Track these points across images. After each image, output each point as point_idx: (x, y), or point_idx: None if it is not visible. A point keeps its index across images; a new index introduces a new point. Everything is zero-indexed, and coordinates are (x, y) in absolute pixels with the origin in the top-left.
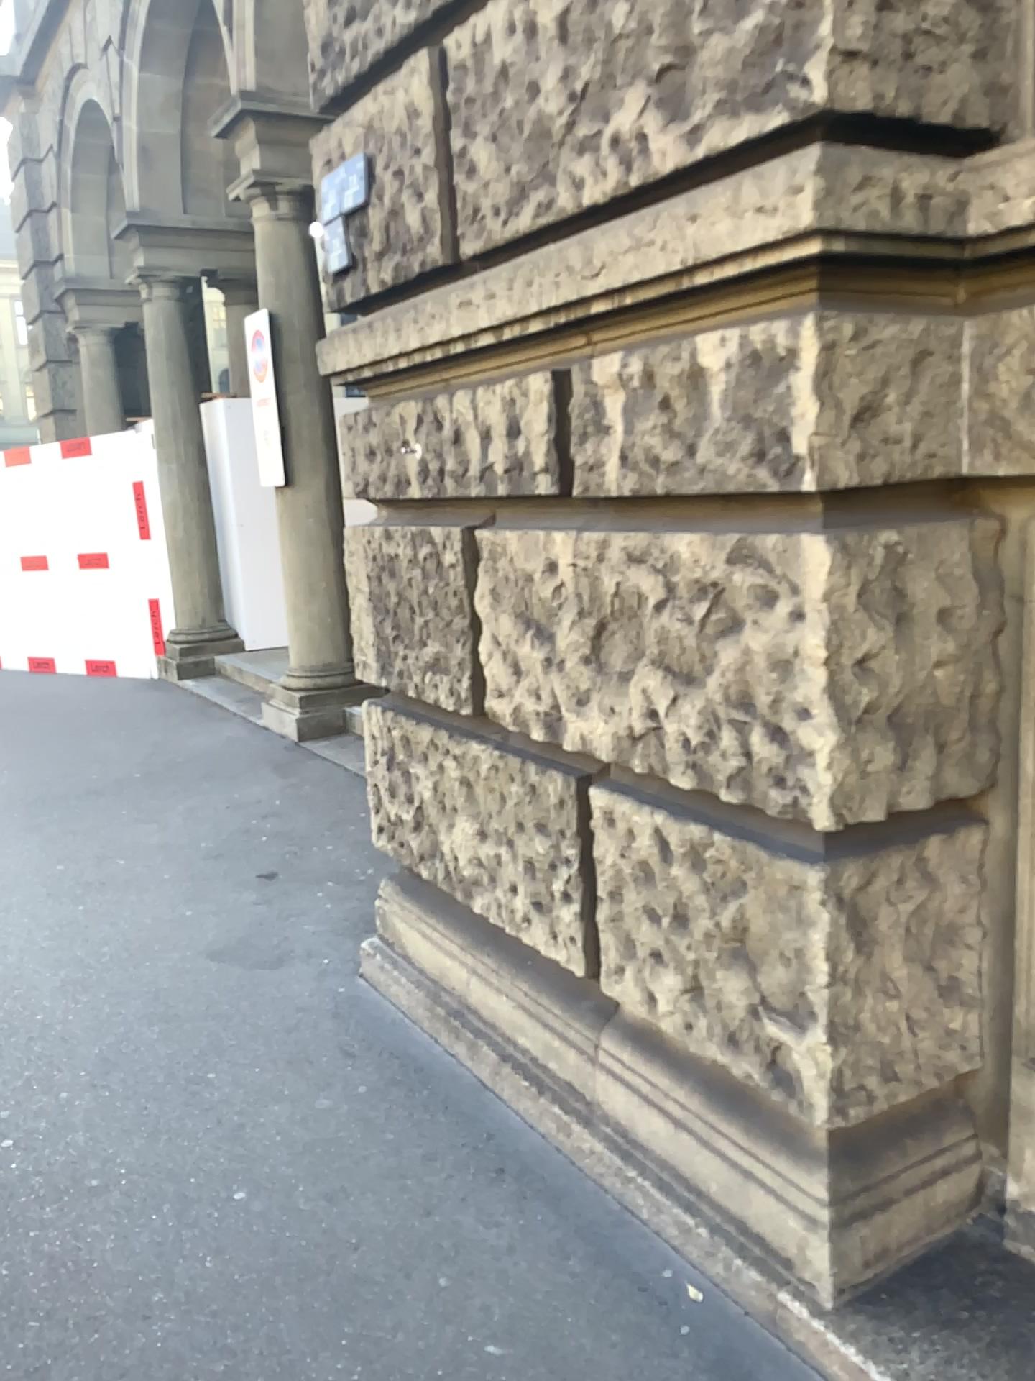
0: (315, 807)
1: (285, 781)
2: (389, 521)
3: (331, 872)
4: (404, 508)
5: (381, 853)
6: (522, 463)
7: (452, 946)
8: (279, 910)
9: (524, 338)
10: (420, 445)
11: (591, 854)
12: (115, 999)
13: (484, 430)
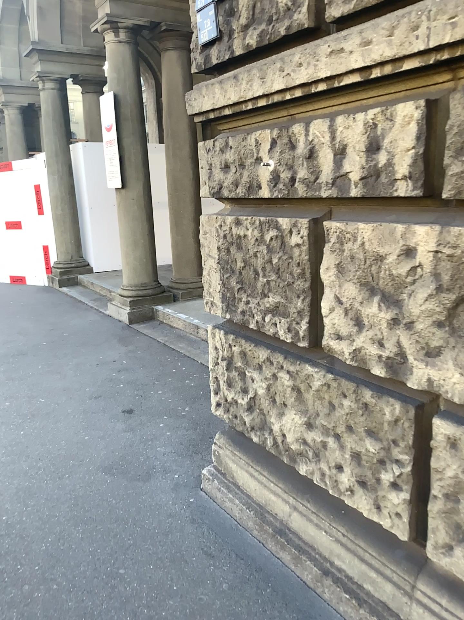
0: (147, 366)
1: (127, 349)
2: (240, 212)
3: (165, 410)
4: (254, 204)
5: (218, 418)
6: (381, 174)
7: (273, 485)
8: (140, 437)
9: (383, 78)
10: (271, 161)
11: (425, 461)
12: (50, 506)
13: (338, 149)
